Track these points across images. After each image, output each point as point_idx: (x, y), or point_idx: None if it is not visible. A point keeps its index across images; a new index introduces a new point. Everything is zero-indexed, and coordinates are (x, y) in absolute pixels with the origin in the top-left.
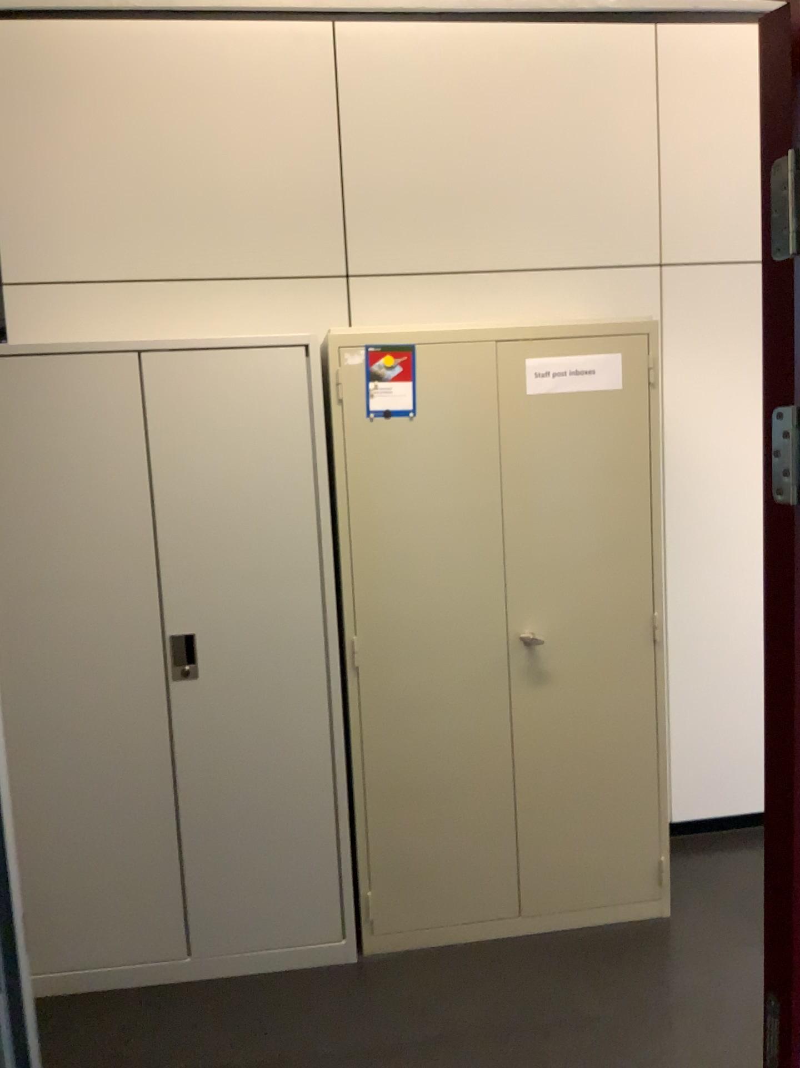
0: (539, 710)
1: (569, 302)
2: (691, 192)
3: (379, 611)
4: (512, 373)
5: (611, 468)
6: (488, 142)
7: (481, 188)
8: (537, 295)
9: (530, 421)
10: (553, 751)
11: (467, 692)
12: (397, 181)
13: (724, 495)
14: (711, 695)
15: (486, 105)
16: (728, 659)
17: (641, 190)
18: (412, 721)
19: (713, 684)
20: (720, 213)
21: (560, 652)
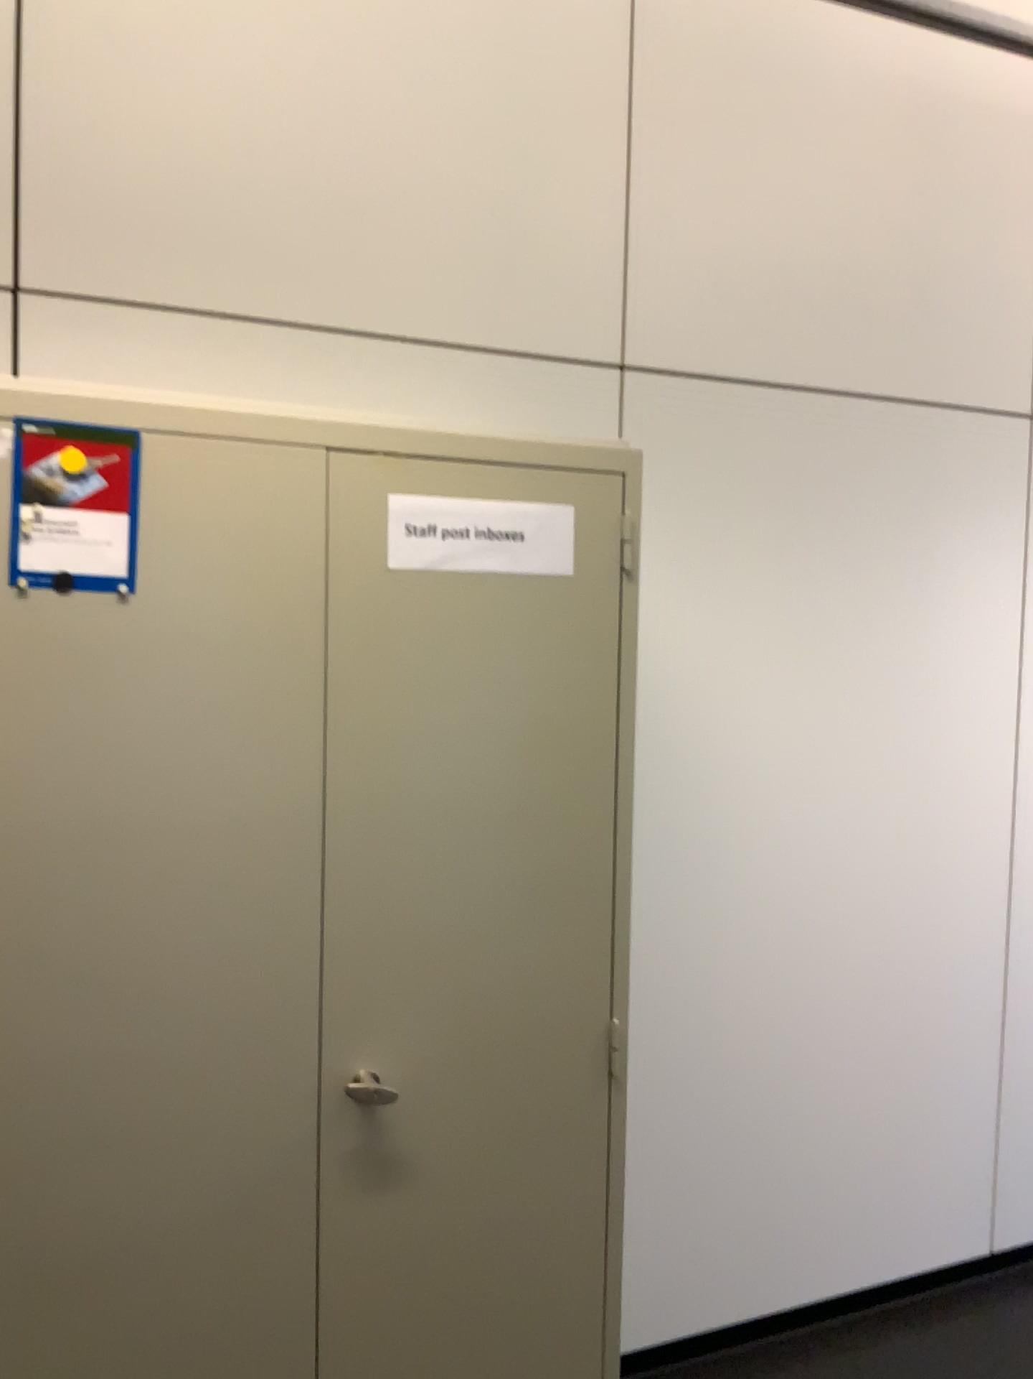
0: (376, 1241)
1: (467, 405)
2: (681, 244)
3: (13, 1048)
4: (356, 521)
5: (546, 732)
6: (332, 78)
7: (313, 163)
8: (408, 384)
9: (391, 626)
10: (399, 1328)
11: (218, 1219)
12: (141, 114)
13: (709, 775)
14: (673, 1132)
15: (332, 6)
16: (700, 1063)
17: (601, 224)
18: (80, 1301)
19: (676, 1111)
20: (726, 288)
21: (425, 1115)
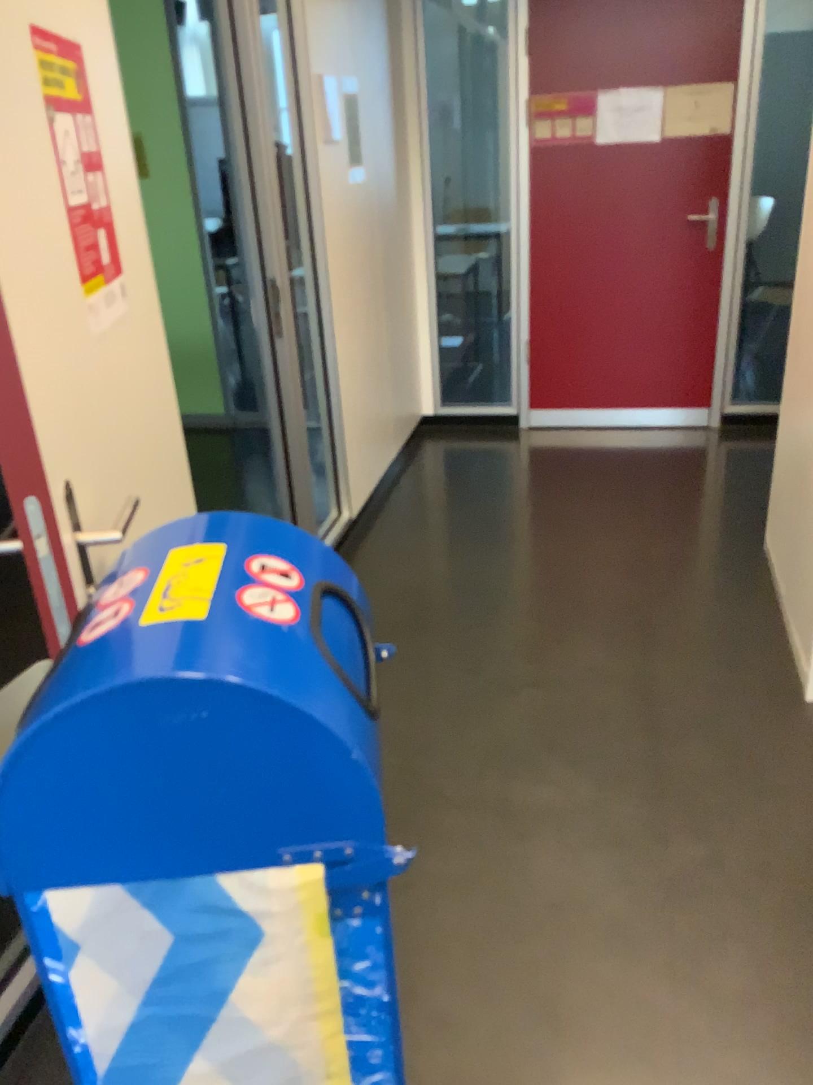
0: None
1: None
2: None
3: None
4: None
5: None
6: None
7: None
8: None
9: None
10: None
11: None
12: None
13: None
14: None
15: None
16: None
17: None
18: None
19: None
20: None
21: None
